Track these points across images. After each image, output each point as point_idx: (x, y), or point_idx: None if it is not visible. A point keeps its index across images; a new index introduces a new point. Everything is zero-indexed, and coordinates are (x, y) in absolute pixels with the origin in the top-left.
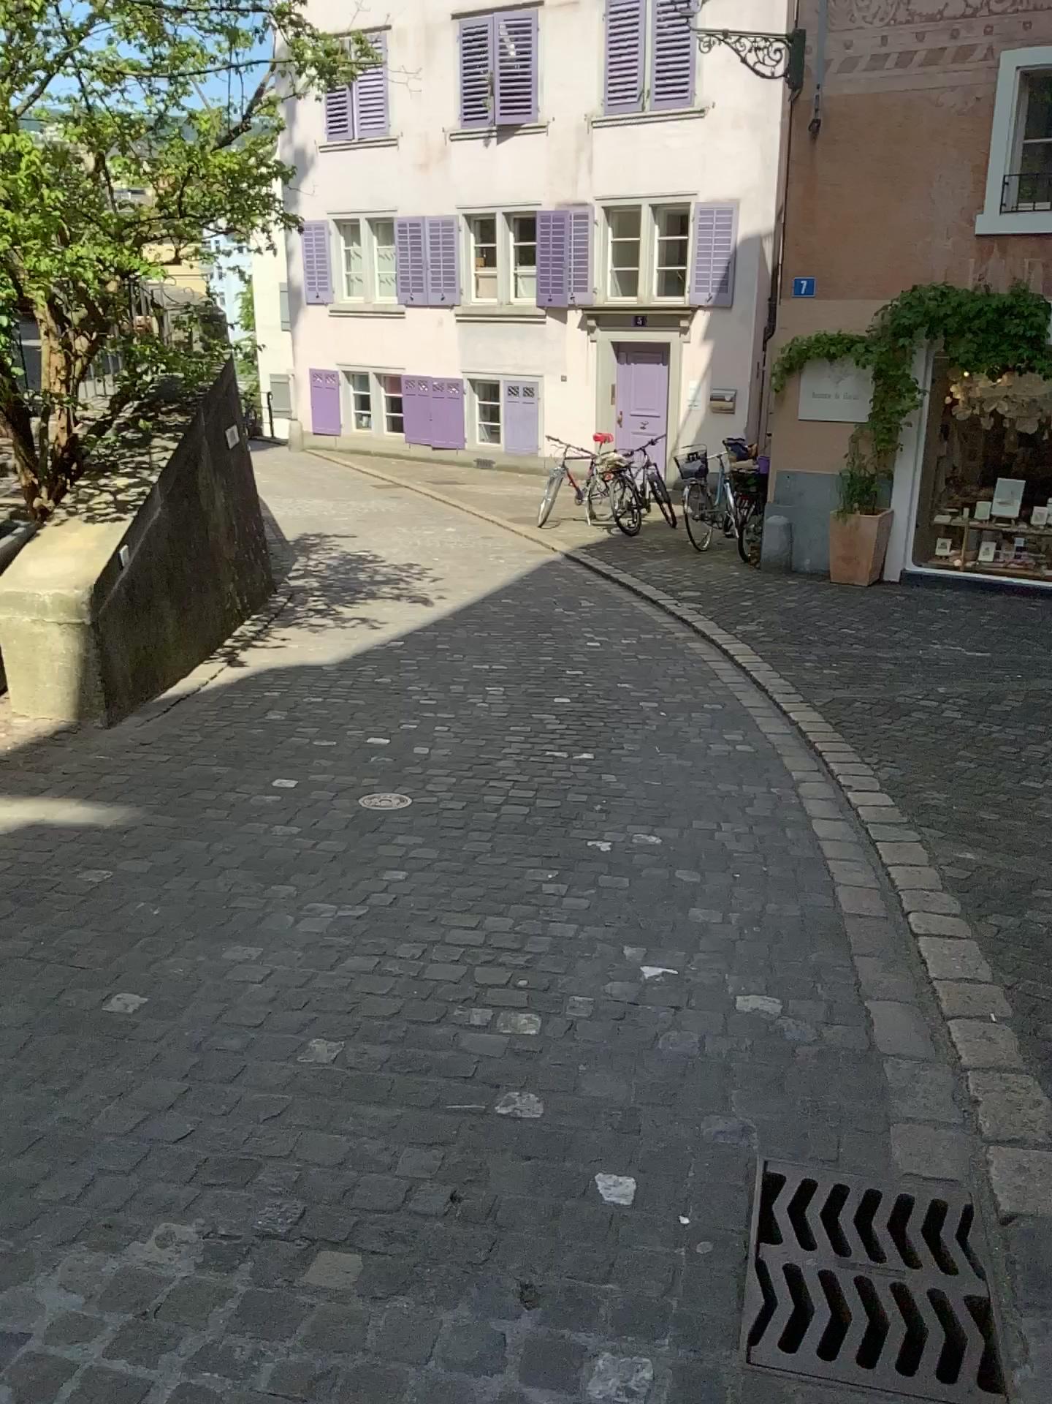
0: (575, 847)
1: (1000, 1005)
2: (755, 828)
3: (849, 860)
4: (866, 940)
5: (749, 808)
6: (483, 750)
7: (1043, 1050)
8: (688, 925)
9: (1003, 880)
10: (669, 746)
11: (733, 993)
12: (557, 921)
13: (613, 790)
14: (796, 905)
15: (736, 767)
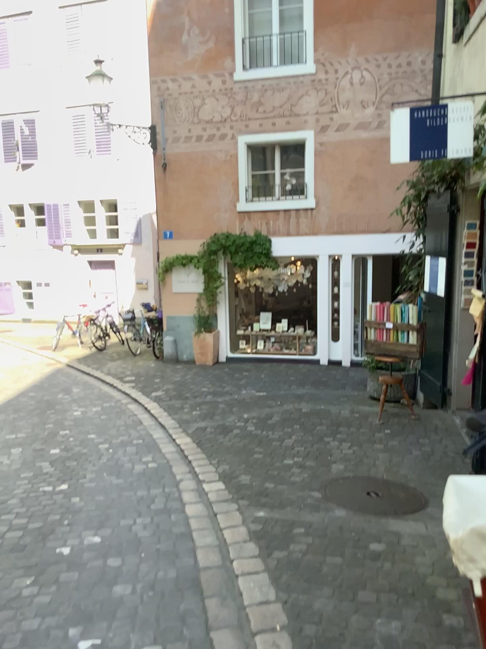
0: (48, 554)
1: (281, 618)
2: (154, 518)
3: (203, 530)
4: (211, 585)
5: (152, 505)
6: (2, 493)
7: (305, 648)
8: (111, 598)
9: (279, 527)
10: (111, 472)
11: (133, 648)
12: (27, 617)
13: (76, 508)
14: (174, 569)
15: (147, 479)
